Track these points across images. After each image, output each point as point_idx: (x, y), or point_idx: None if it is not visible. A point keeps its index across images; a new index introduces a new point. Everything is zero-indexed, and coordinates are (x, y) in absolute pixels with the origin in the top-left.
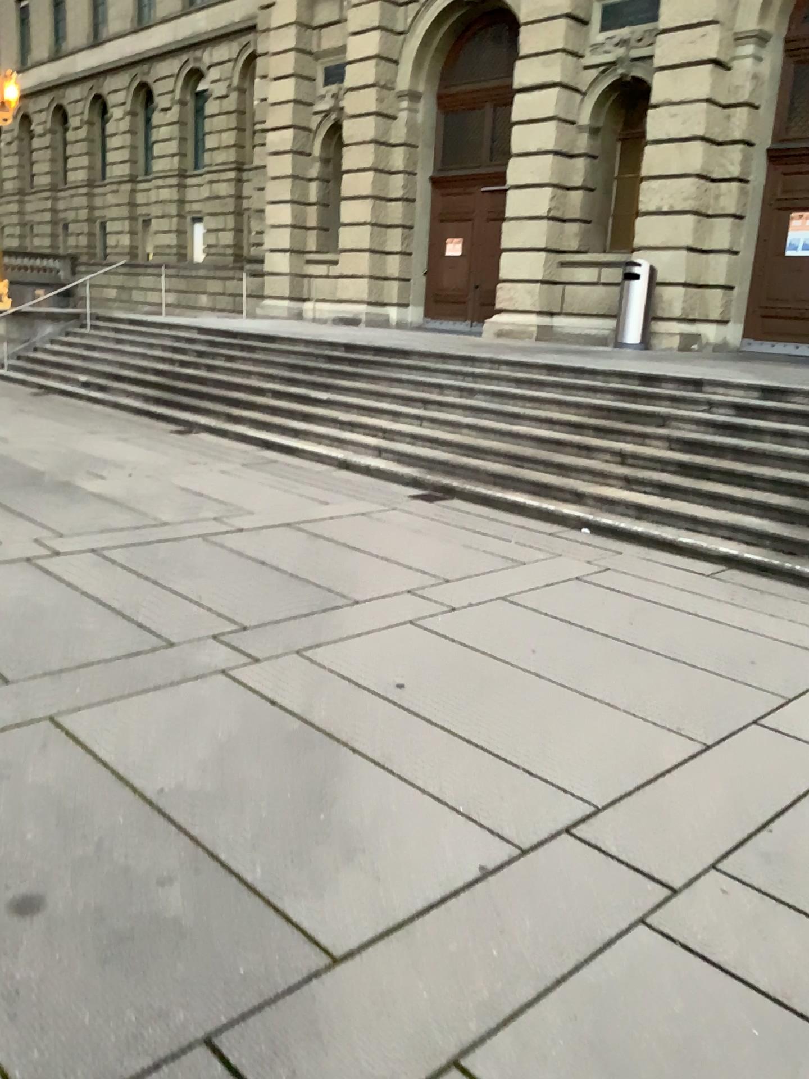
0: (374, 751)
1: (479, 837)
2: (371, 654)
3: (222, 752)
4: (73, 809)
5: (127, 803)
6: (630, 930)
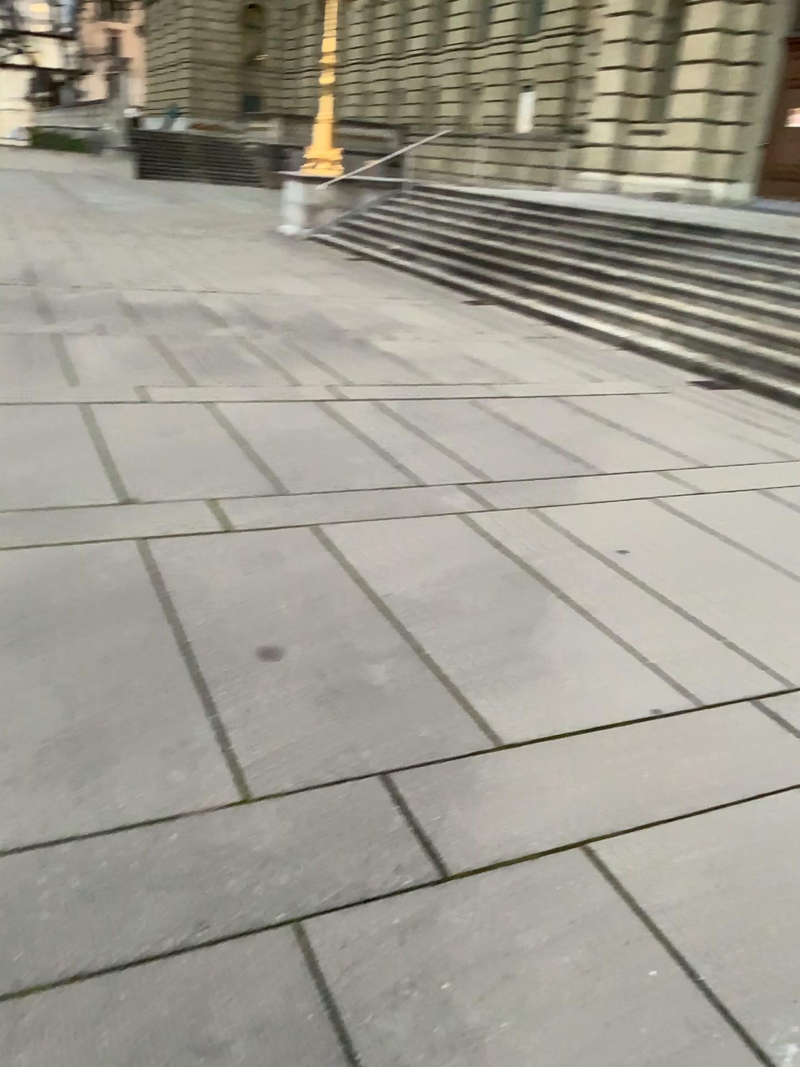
0: (583, 595)
1: (662, 683)
2: (605, 516)
3: (445, 571)
4: (313, 591)
5: (356, 594)
6: (790, 789)
